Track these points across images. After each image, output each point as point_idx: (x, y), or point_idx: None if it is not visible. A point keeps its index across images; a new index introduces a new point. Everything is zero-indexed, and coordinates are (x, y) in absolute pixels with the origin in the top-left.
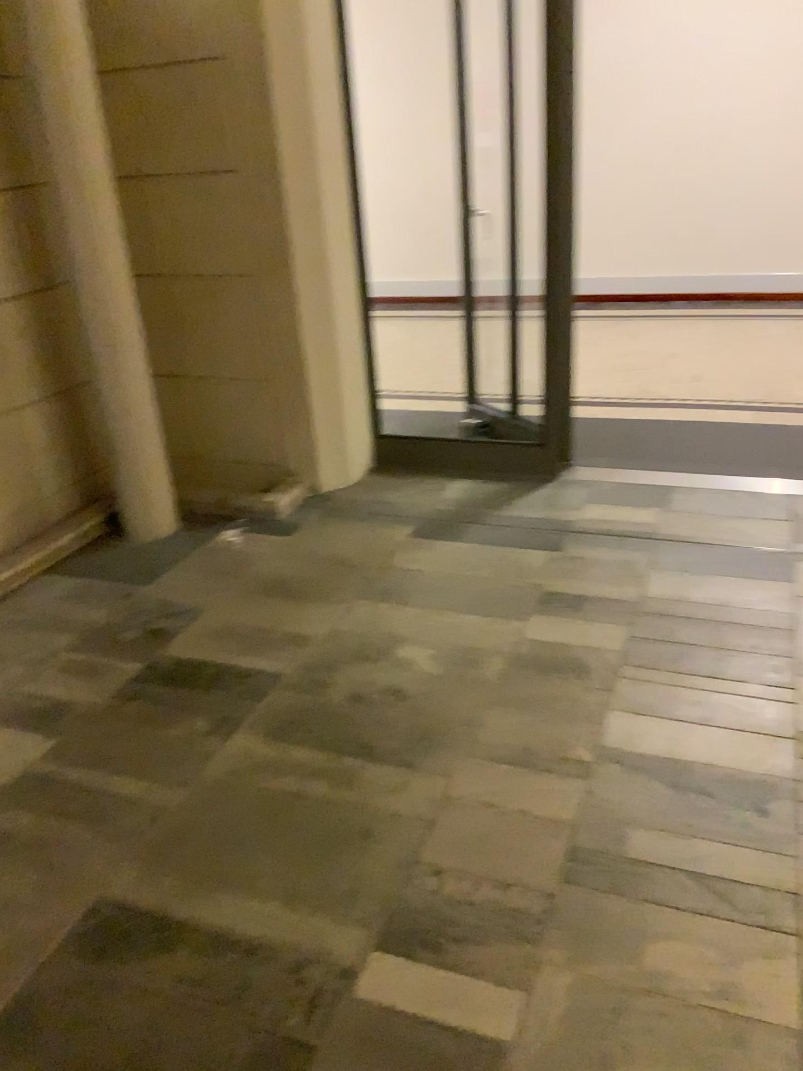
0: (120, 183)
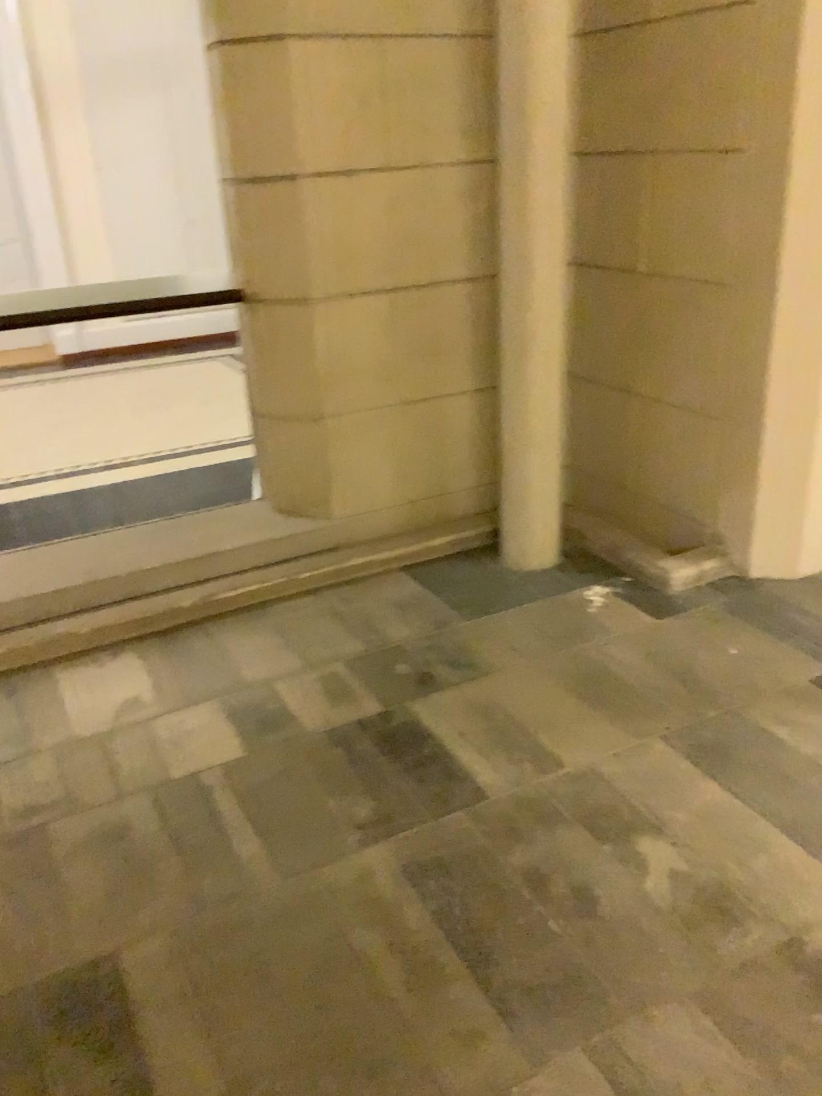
0: (624, 157)
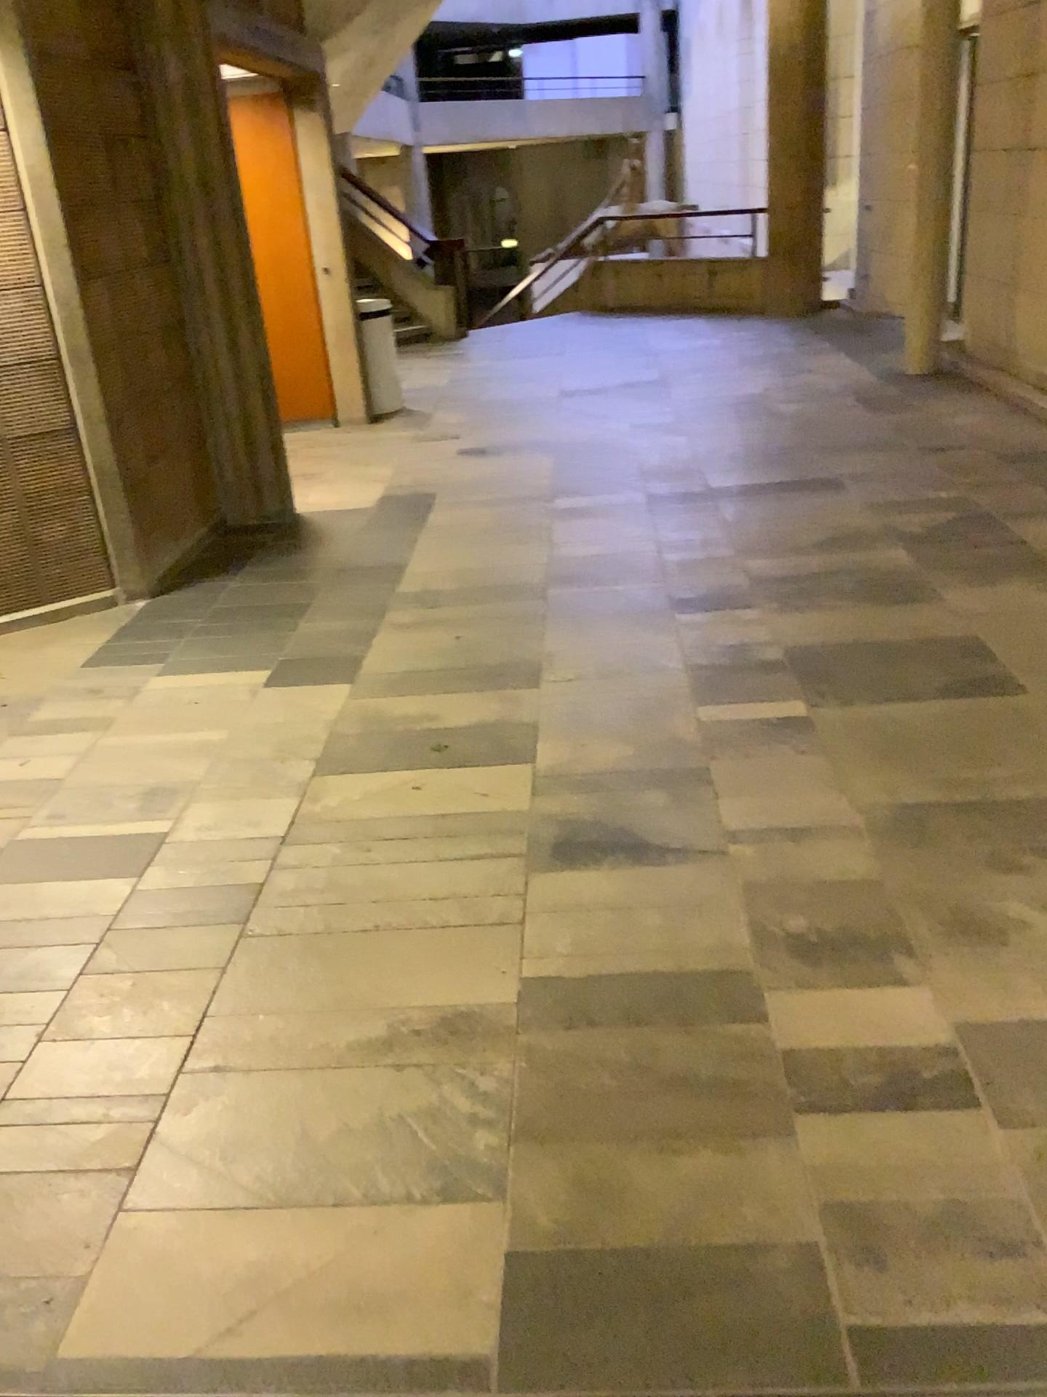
0: None
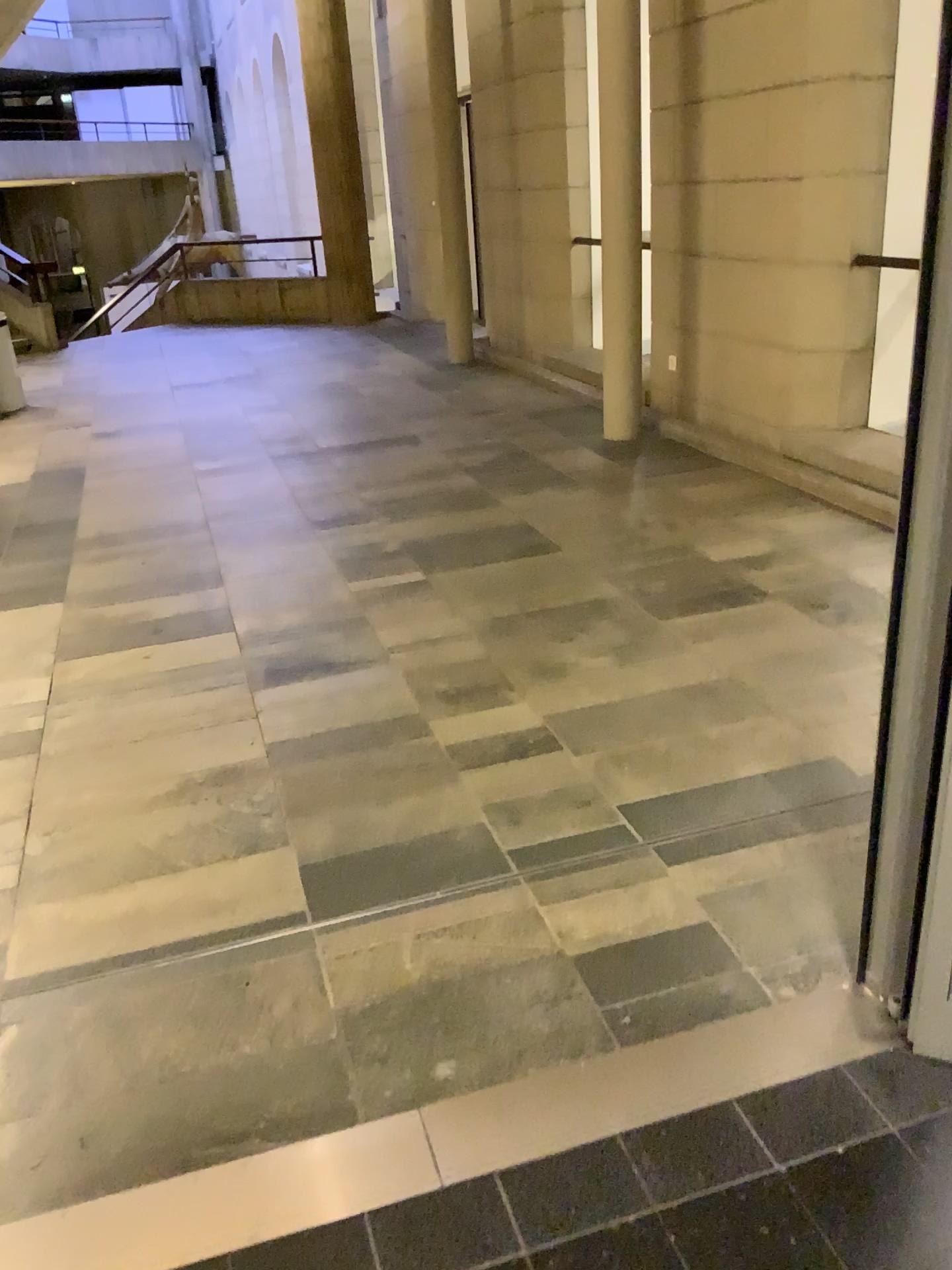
0: None
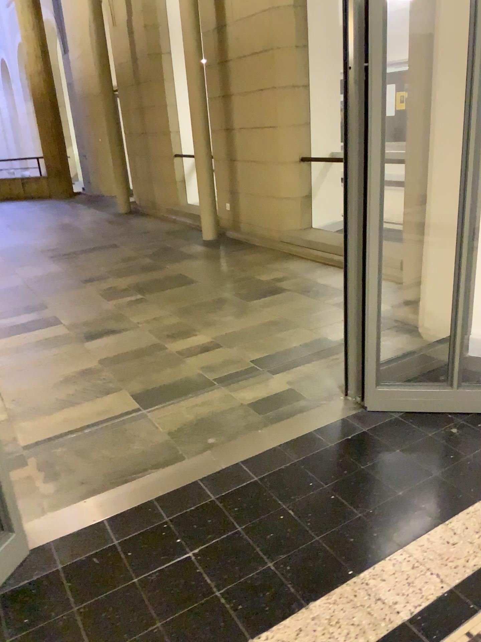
0: None
